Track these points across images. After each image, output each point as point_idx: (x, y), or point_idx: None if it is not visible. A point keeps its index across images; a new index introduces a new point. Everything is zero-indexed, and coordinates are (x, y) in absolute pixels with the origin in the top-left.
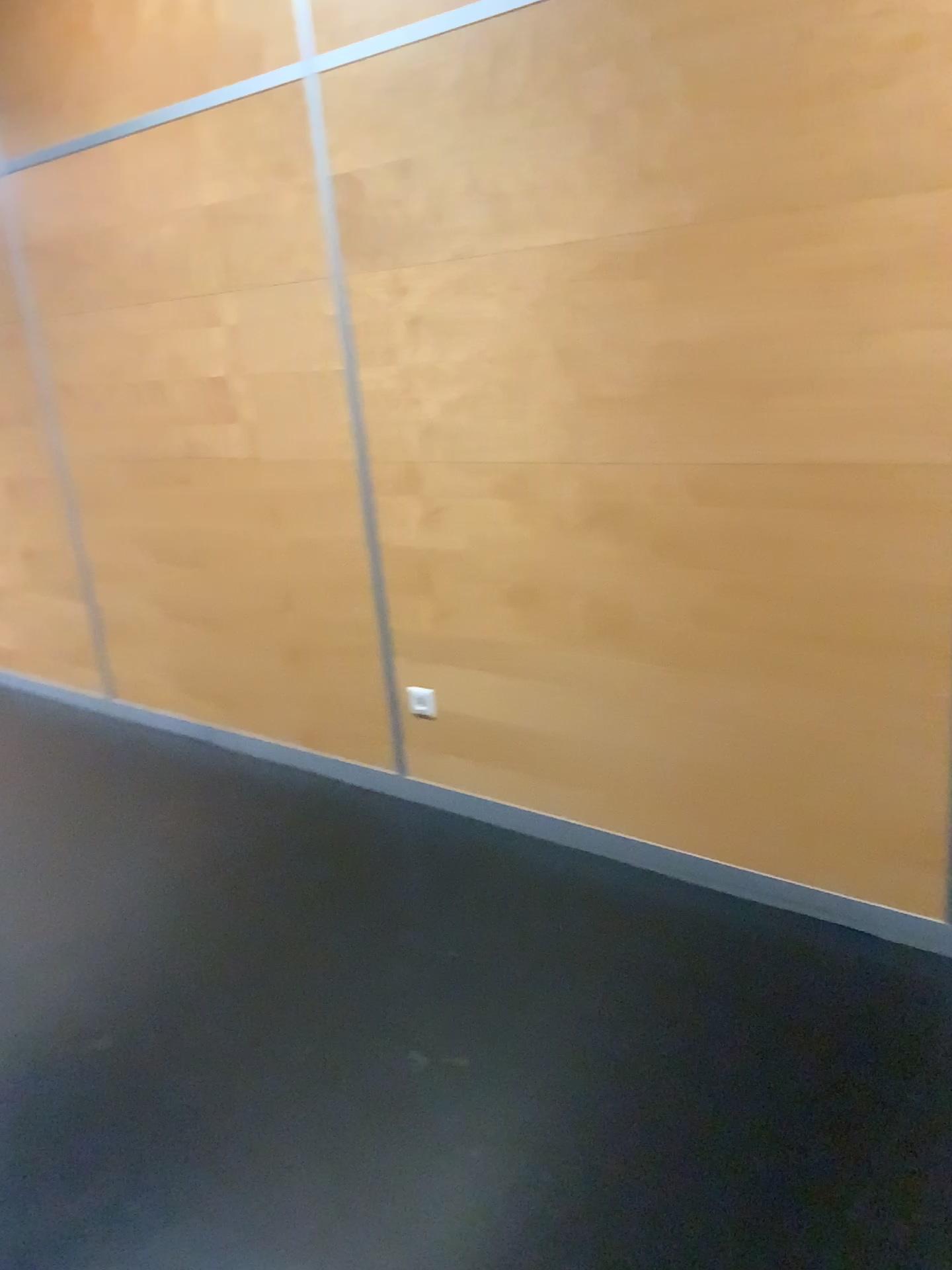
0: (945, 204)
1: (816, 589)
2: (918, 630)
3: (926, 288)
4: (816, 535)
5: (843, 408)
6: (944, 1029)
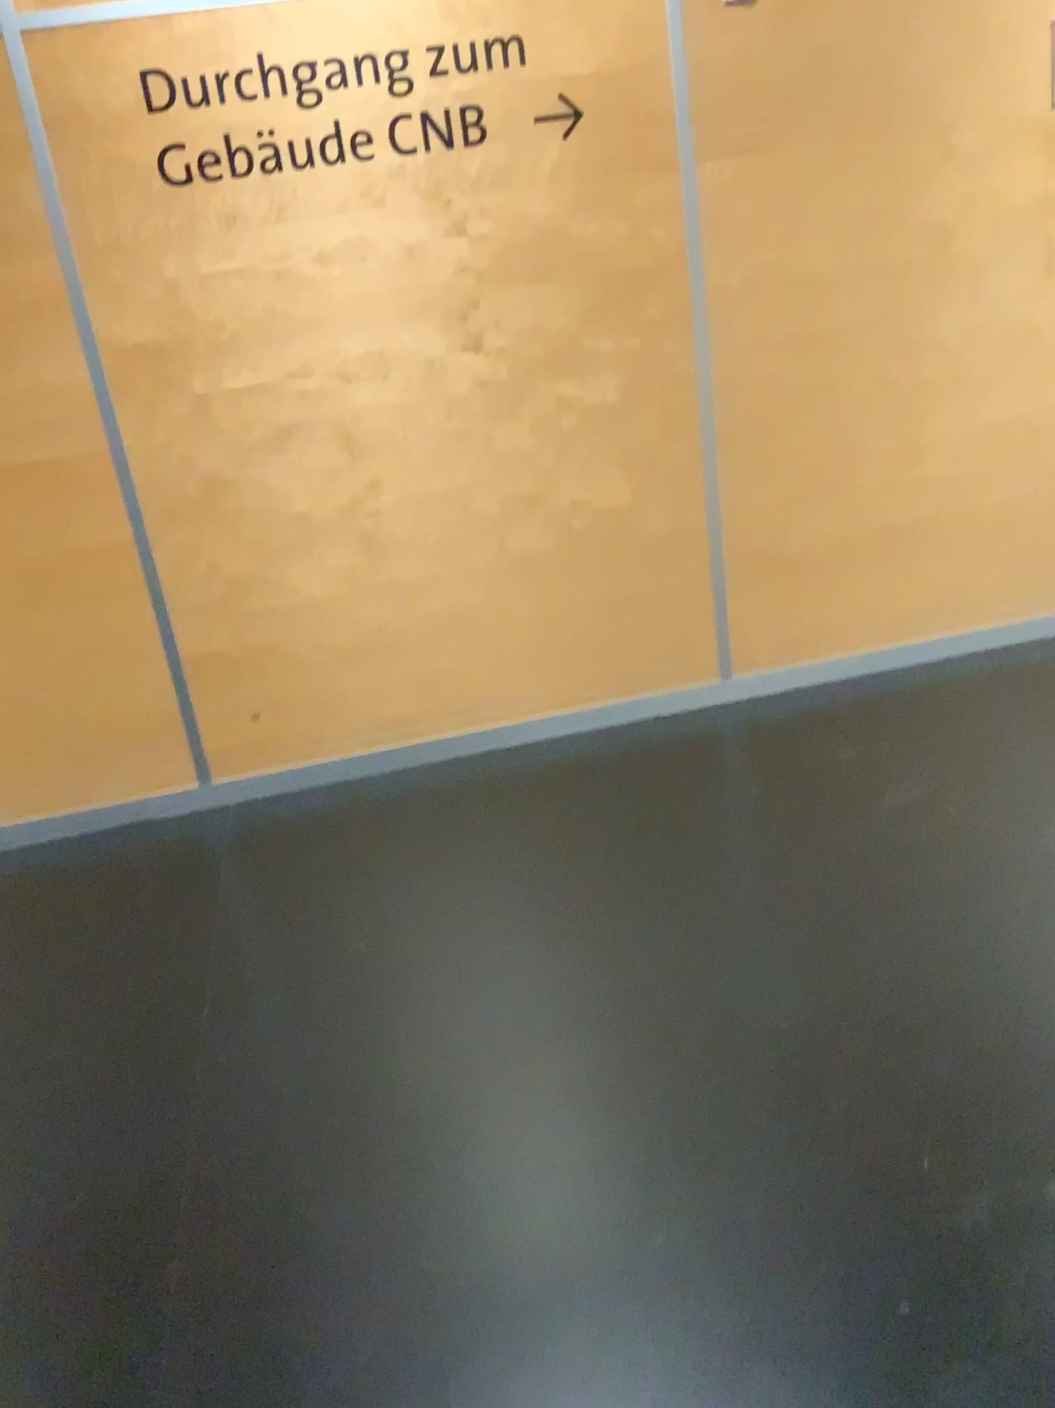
0: (52, 268)
1: (36, 567)
2: (122, 577)
3: (55, 328)
4: (24, 525)
5: (18, 422)
6: (227, 840)
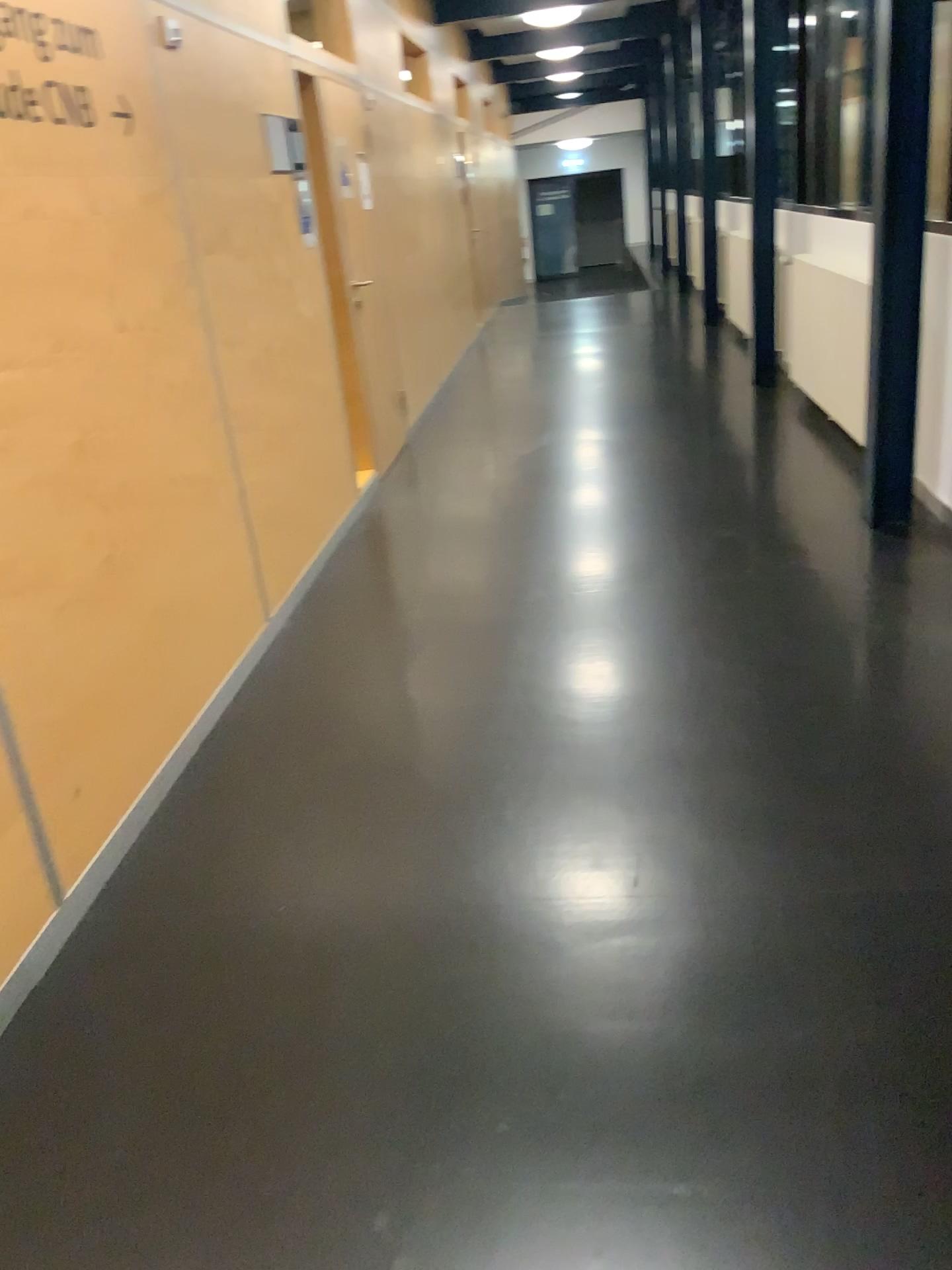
0: None
1: None
2: None
3: None
4: None
5: None
6: (195, 912)
